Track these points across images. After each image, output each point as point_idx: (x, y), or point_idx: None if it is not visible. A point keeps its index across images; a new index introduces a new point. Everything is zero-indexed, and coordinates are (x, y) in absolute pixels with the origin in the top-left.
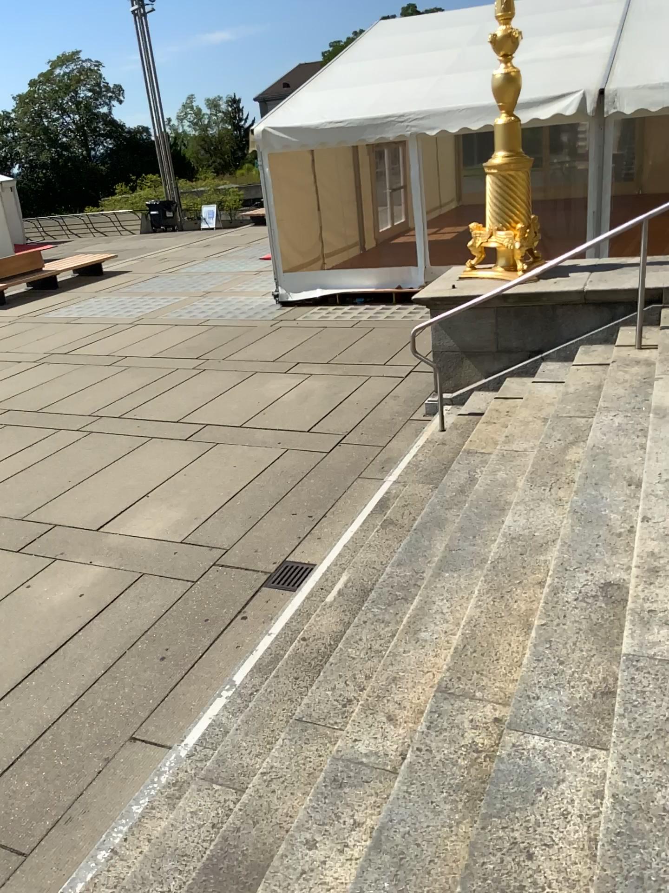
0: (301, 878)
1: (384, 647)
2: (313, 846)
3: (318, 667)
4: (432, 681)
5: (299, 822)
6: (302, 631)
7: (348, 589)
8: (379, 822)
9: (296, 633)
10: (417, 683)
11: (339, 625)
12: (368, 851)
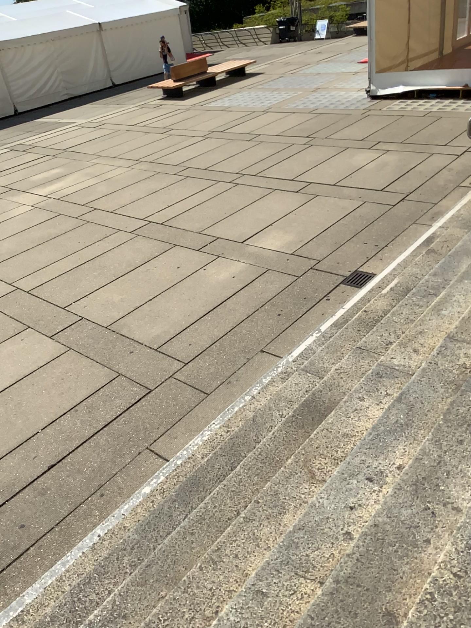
0: (353, 413)
1: (414, 318)
2: (361, 402)
3: (371, 326)
4: (441, 336)
5: (354, 392)
6: (363, 308)
7: (395, 287)
8: (400, 393)
9: (359, 309)
10: (432, 337)
11: (386, 306)
12: (392, 404)
